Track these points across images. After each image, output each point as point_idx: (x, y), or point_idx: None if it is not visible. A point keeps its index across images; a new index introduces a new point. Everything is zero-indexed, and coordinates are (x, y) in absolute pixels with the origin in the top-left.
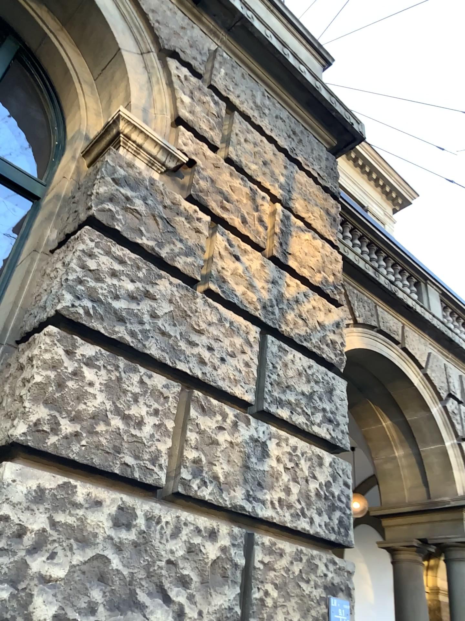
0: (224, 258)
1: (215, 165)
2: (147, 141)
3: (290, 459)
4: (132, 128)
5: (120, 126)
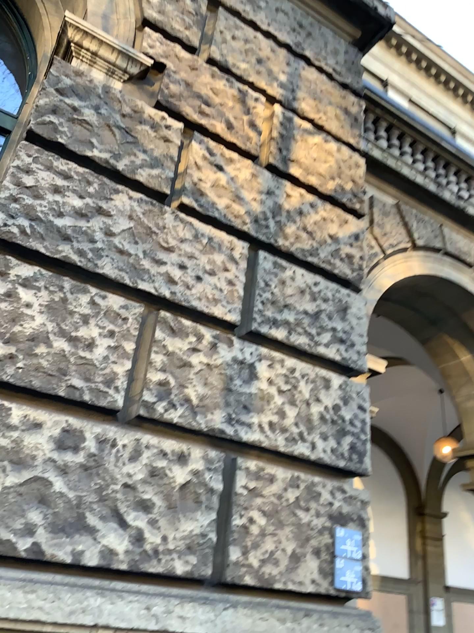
0: (203, 168)
1: (191, 68)
2: (100, 45)
3: (285, 381)
4: (81, 34)
5: (70, 34)
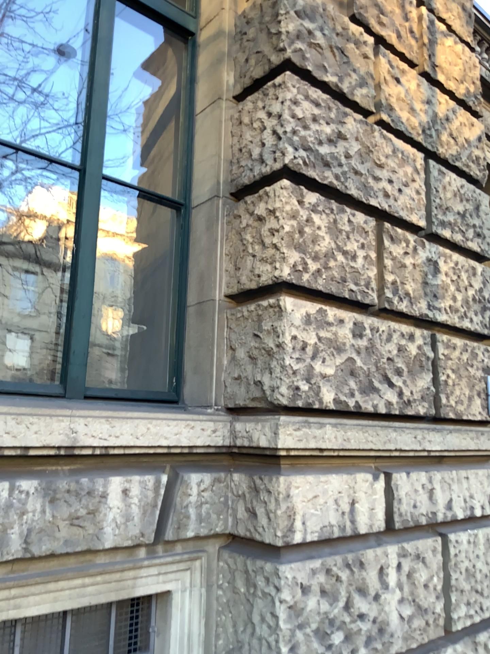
0: (388, 84)
1: None
2: None
3: (454, 272)
4: None
5: None
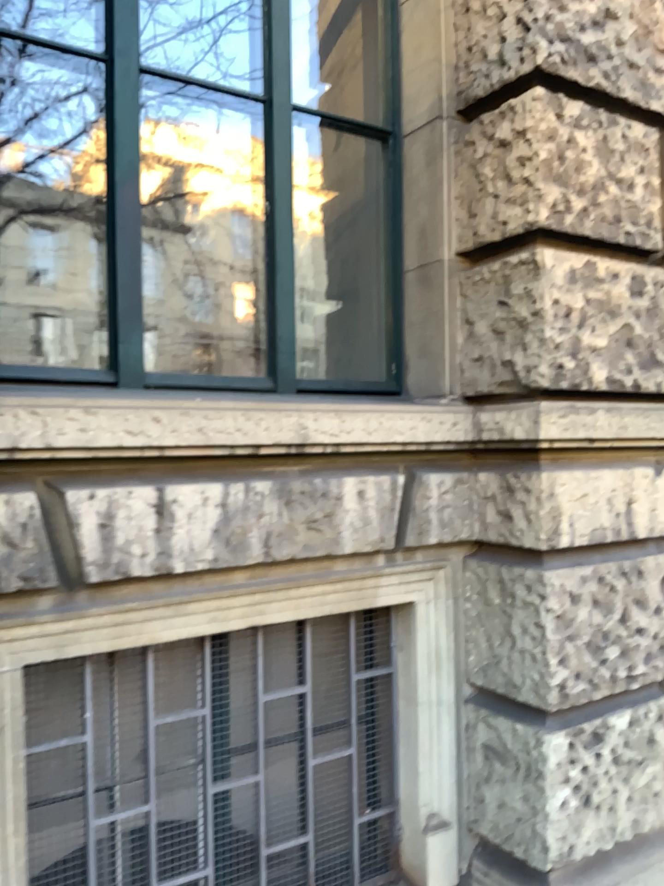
0: None
1: None
2: None
3: None
4: None
5: None
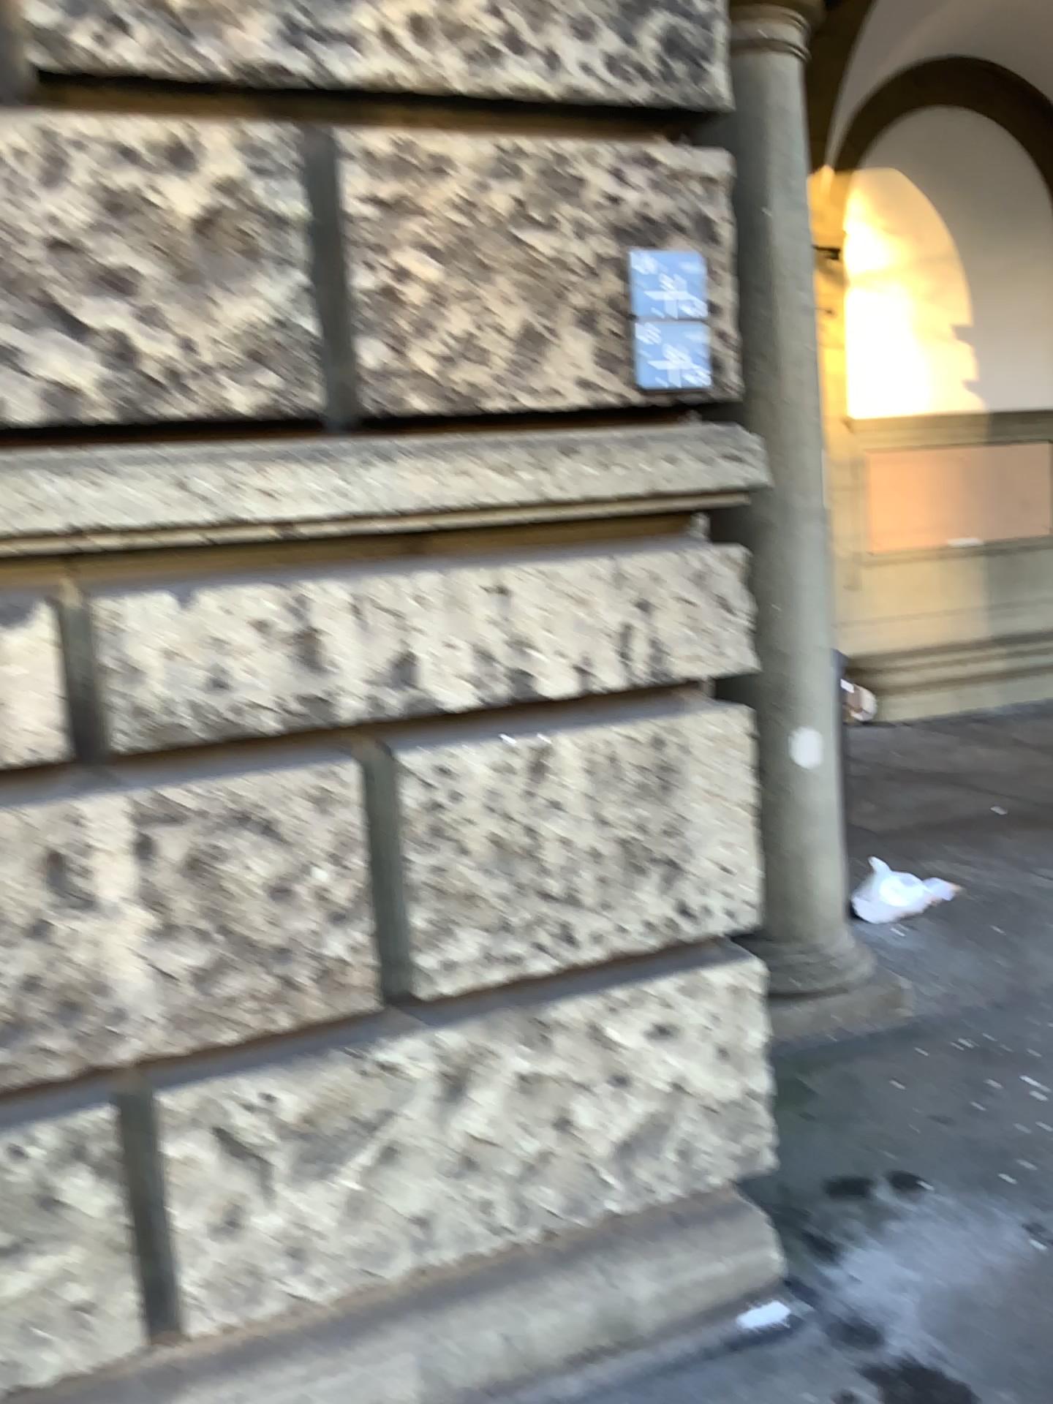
0: None
1: None
2: None
3: None
4: None
5: None
